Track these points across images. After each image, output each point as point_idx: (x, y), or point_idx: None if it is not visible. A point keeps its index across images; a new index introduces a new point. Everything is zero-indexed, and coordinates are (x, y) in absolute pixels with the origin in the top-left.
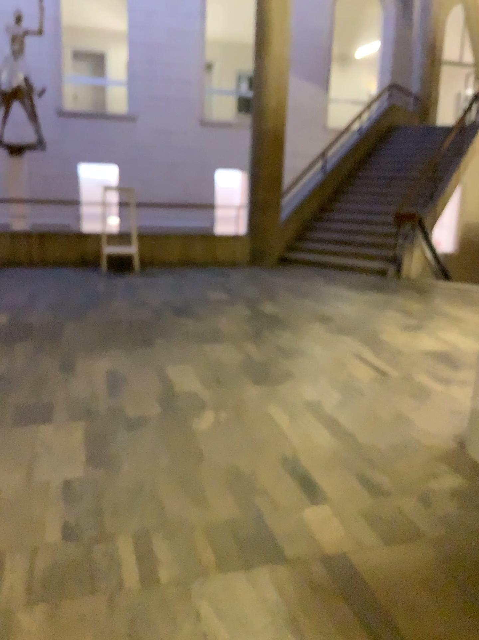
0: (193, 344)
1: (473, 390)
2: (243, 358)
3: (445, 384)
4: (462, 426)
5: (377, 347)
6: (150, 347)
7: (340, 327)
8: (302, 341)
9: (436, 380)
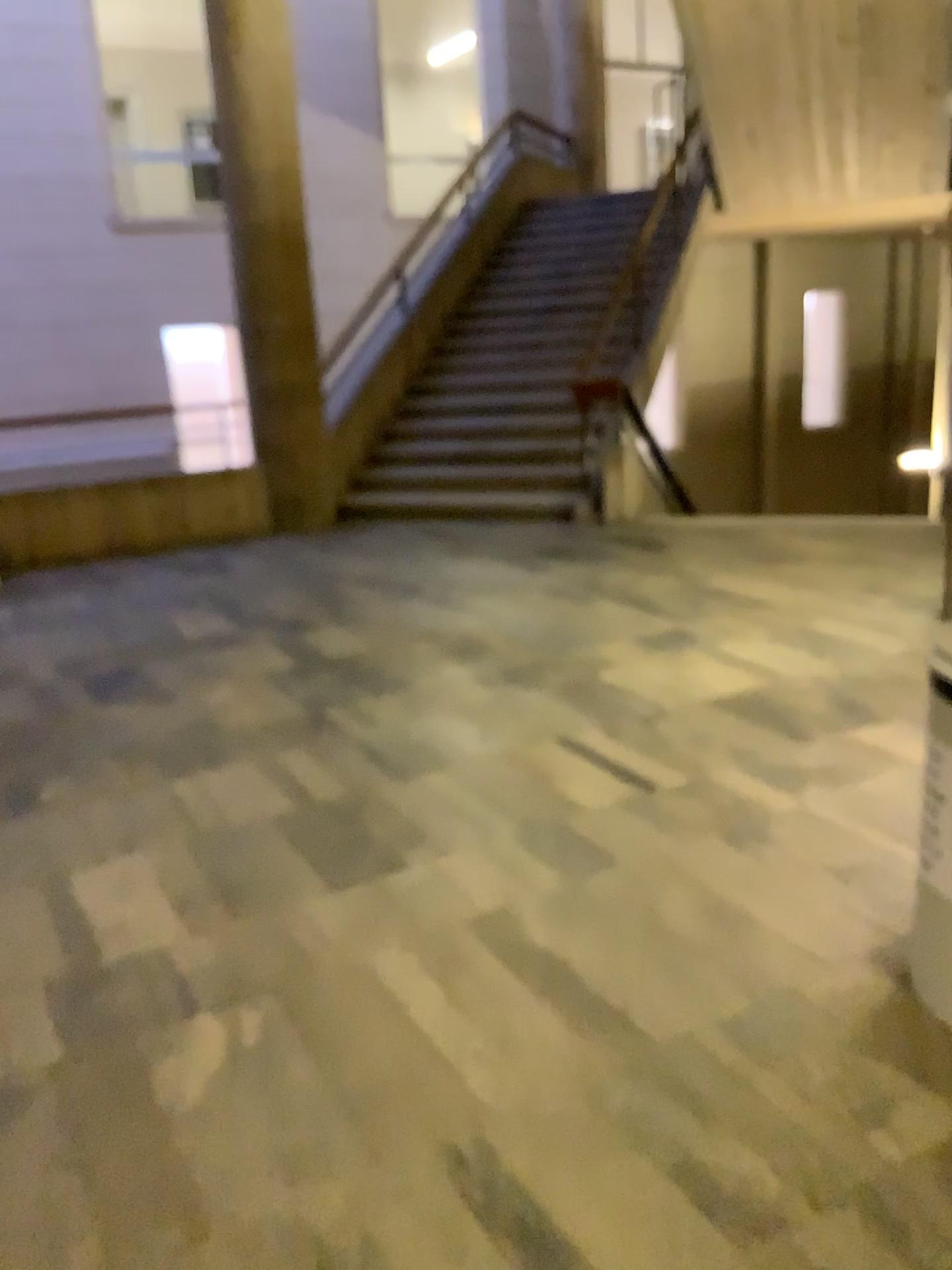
0: (153, 780)
1: (860, 793)
2: (288, 799)
3: (789, 787)
4: (876, 912)
5: (606, 711)
6: (34, 814)
7: (507, 666)
8: (427, 723)
9: (767, 781)
